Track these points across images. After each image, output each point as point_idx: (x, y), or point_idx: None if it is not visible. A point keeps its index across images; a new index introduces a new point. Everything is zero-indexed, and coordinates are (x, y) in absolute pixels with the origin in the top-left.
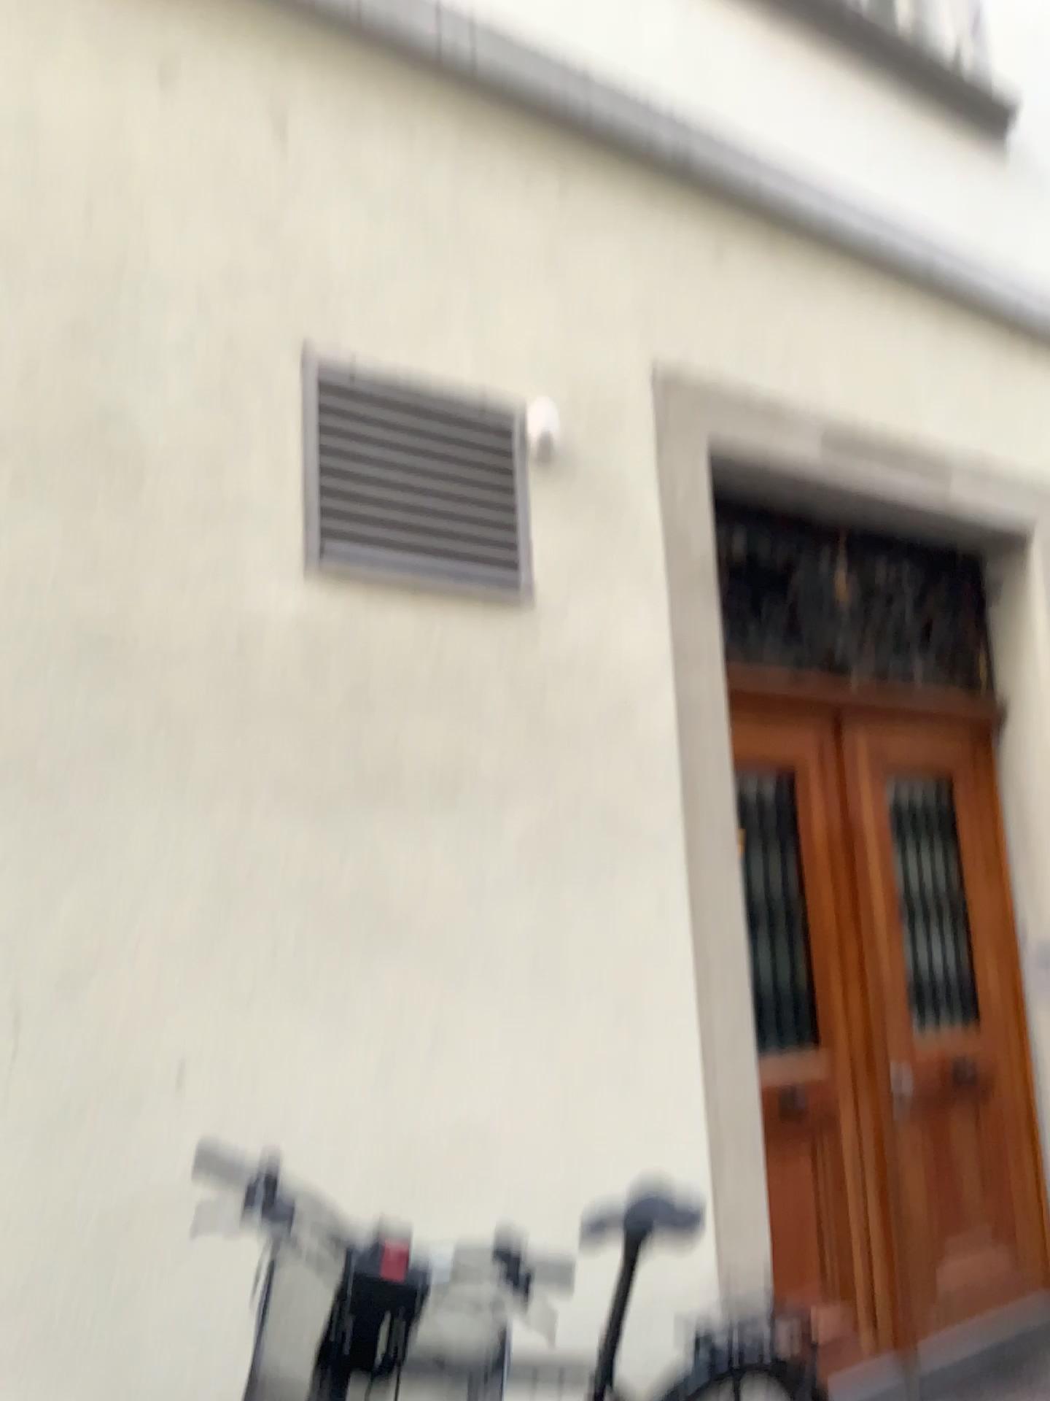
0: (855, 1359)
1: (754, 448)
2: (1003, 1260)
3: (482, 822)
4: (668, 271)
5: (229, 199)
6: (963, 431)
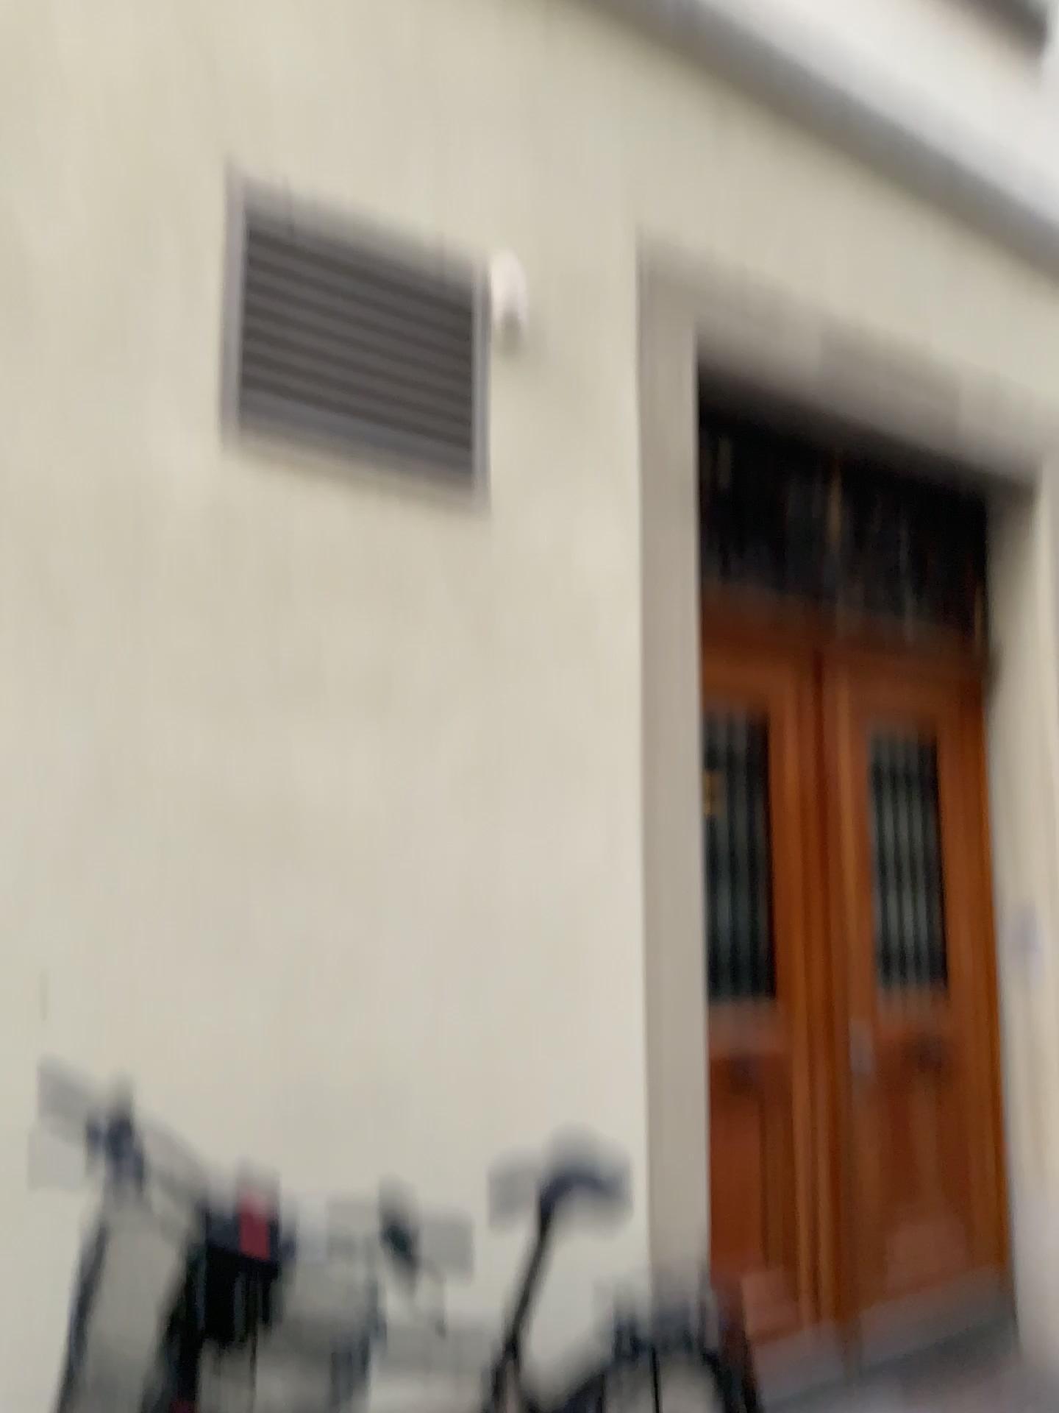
0: (791, 1330)
1: (750, 352)
2: (953, 1233)
3: (417, 737)
4: (667, 145)
5: (160, 3)
6: (978, 356)
